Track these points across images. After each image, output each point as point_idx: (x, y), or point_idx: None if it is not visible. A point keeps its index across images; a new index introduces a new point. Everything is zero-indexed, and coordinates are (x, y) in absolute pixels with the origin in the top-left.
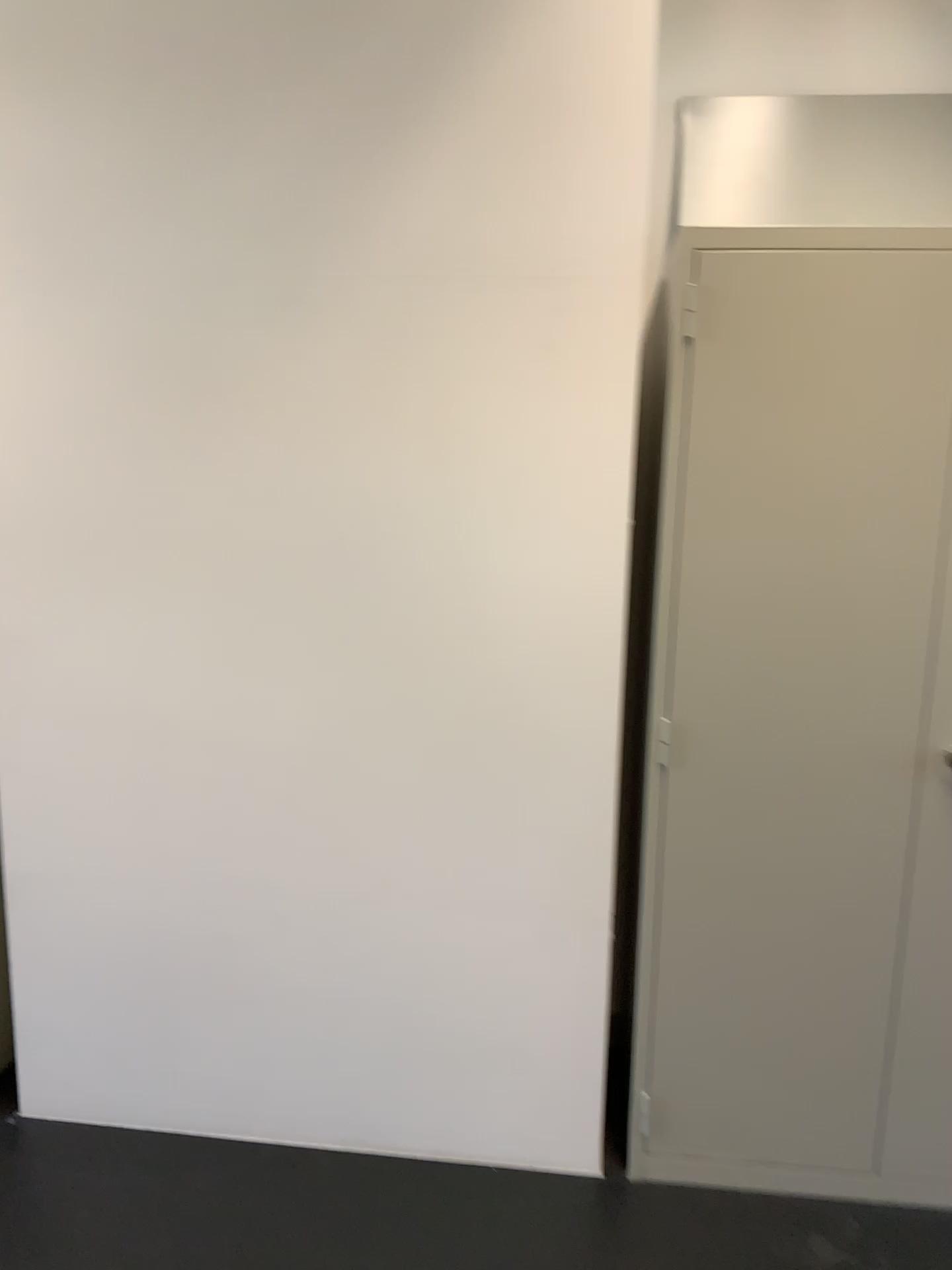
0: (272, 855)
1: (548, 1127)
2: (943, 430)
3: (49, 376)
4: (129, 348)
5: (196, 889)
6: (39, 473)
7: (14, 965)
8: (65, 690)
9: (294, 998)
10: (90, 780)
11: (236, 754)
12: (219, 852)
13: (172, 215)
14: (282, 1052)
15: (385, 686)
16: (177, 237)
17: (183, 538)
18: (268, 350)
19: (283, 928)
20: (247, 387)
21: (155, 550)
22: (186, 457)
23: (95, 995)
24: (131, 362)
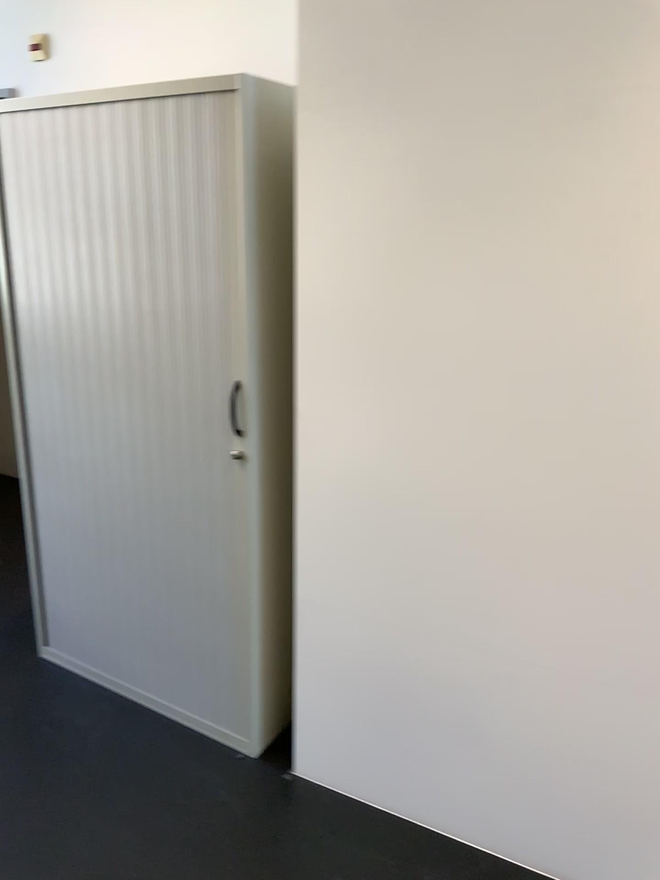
0: (522, 617)
1: None
2: None
3: (366, 186)
4: (438, 159)
5: (451, 631)
6: (352, 272)
7: (303, 658)
8: (359, 454)
9: (529, 739)
10: (373, 529)
11: (499, 526)
12: (475, 606)
13: (490, 28)
14: (513, 779)
15: (653, 484)
16: (493, 49)
17: (470, 332)
18: (571, 155)
19: (525, 679)
20: (546, 192)
21: (444, 342)
22: (480, 259)
23: (362, 696)
24: (438, 172)
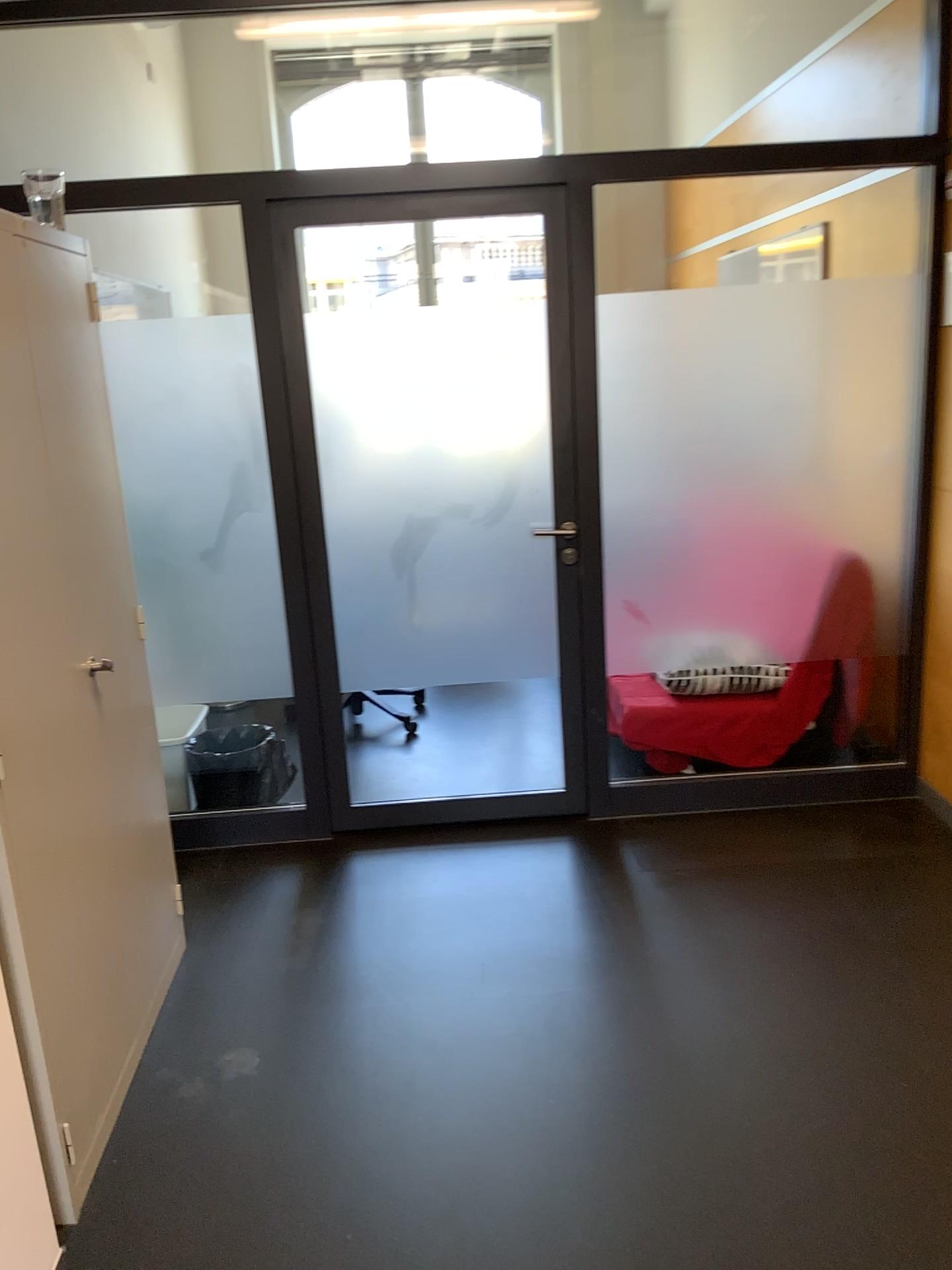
0: None
1: (28, 1261)
2: (34, 396)
3: None
4: None
5: None
6: None
7: None
8: None
9: None
10: None
11: None
12: None
13: None
14: None
15: None
16: None
17: None
18: None
19: None
20: None
21: None
22: None
23: None
24: None
